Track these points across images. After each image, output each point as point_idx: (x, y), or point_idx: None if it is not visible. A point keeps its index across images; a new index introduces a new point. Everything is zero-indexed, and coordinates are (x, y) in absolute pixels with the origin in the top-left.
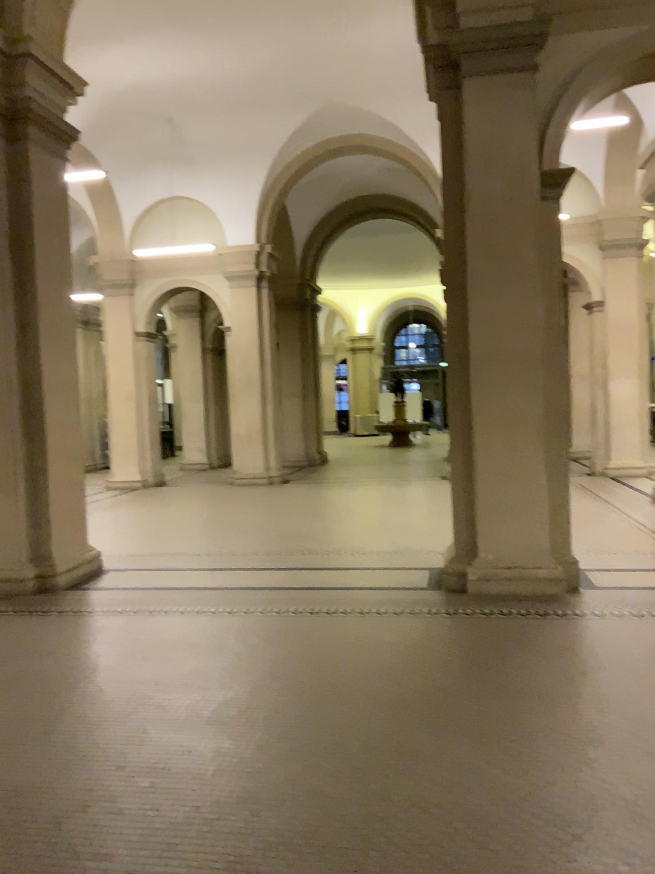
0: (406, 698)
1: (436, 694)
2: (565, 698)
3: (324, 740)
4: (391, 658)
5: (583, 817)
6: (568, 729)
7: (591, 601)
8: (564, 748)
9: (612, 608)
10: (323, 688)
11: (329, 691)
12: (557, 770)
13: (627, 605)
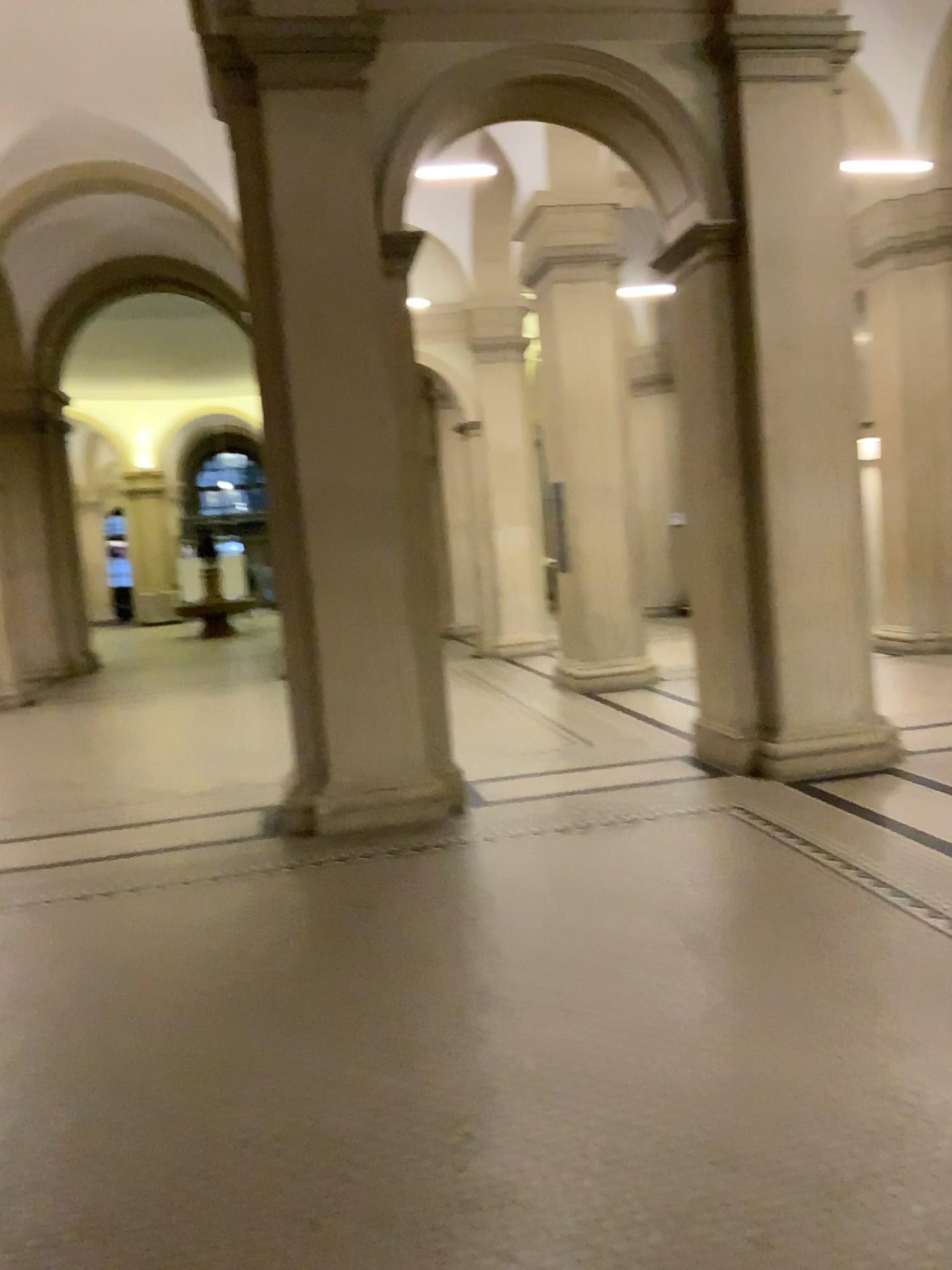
0: (224, 993)
1: (270, 979)
2: (446, 953)
3: (99, 1074)
4: (202, 939)
5: (467, 1104)
6: (449, 993)
7: (478, 823)
8: (443, 1019)
9: (505, 827)
10: (96, 1000)
11: (107, 1003)
12: (434, 1049)
13: (523, 821)
